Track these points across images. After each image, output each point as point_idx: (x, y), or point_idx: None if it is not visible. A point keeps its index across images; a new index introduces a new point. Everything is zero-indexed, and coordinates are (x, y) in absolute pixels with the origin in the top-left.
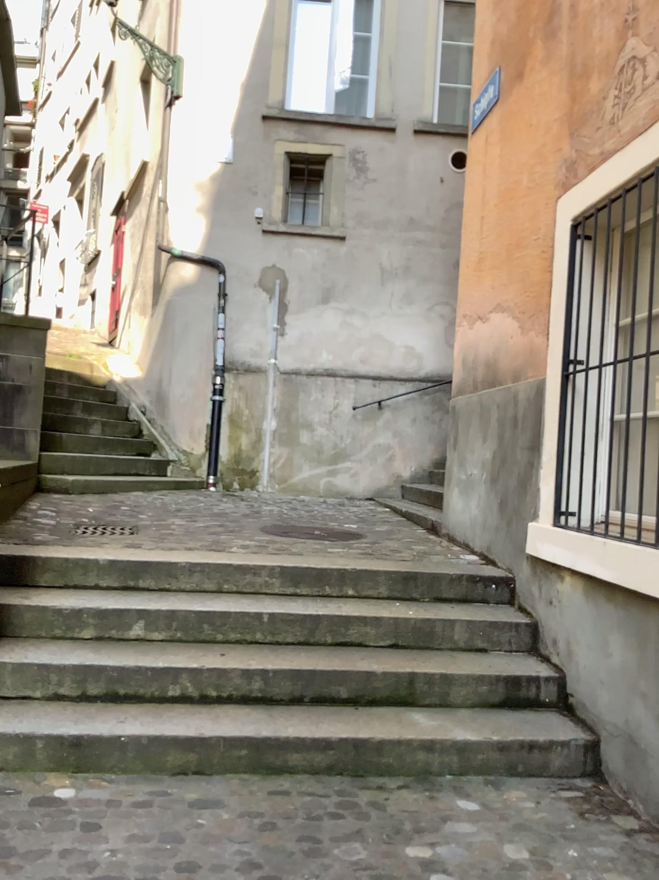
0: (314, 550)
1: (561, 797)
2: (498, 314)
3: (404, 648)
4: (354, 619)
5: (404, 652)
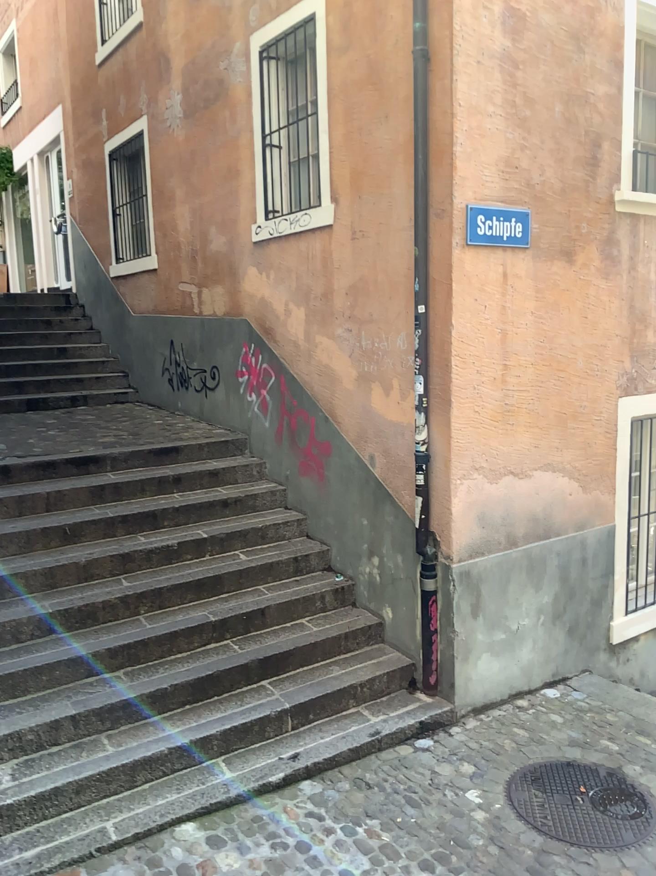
0: None
1: None
2: (542, 472)
3: None
4: None
5: None
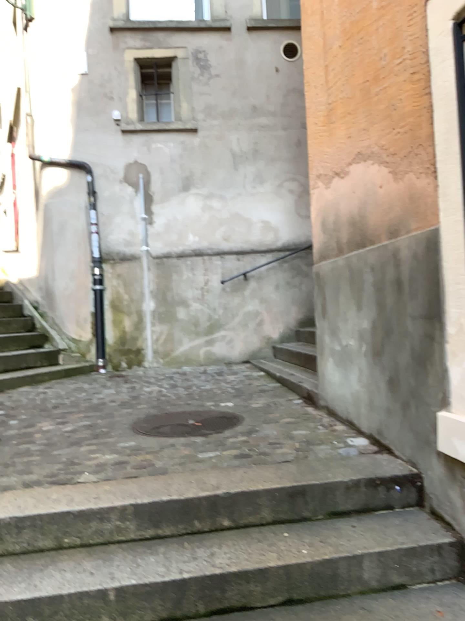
0: (181, 461)
1: None
2: (358, 166)
3: (302, 603)
4: (232, 572)
5: (302, 611)
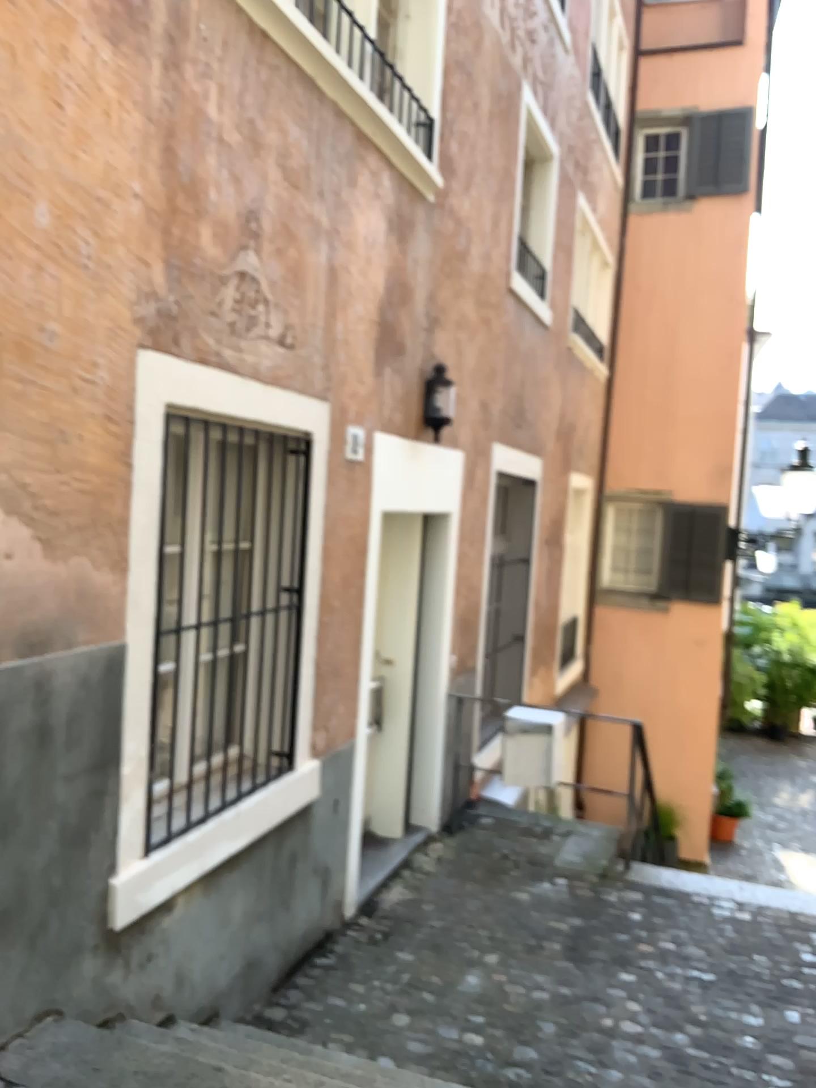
0: None
1: (306, 1031)
2: None
3: None
4: None
5: None
